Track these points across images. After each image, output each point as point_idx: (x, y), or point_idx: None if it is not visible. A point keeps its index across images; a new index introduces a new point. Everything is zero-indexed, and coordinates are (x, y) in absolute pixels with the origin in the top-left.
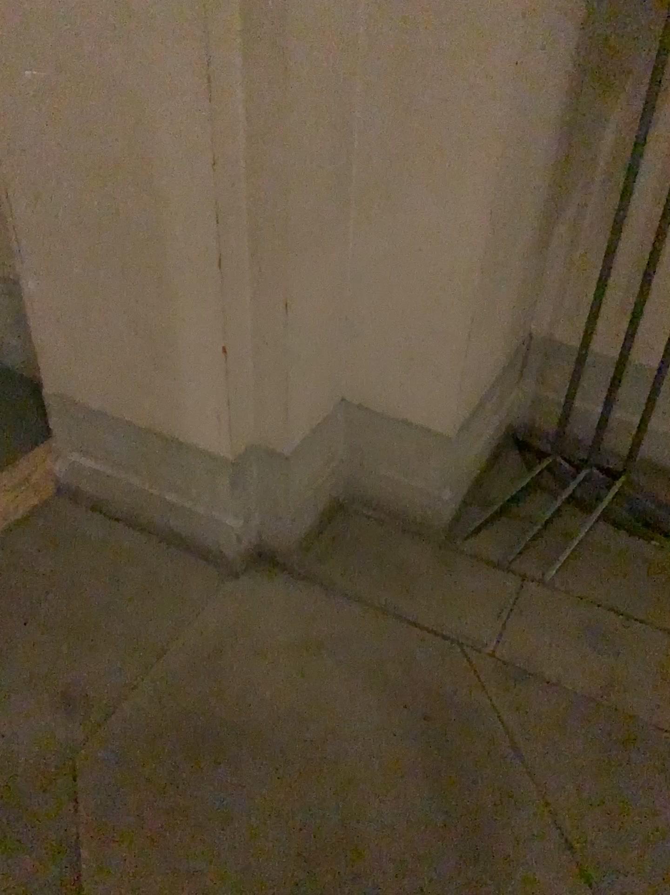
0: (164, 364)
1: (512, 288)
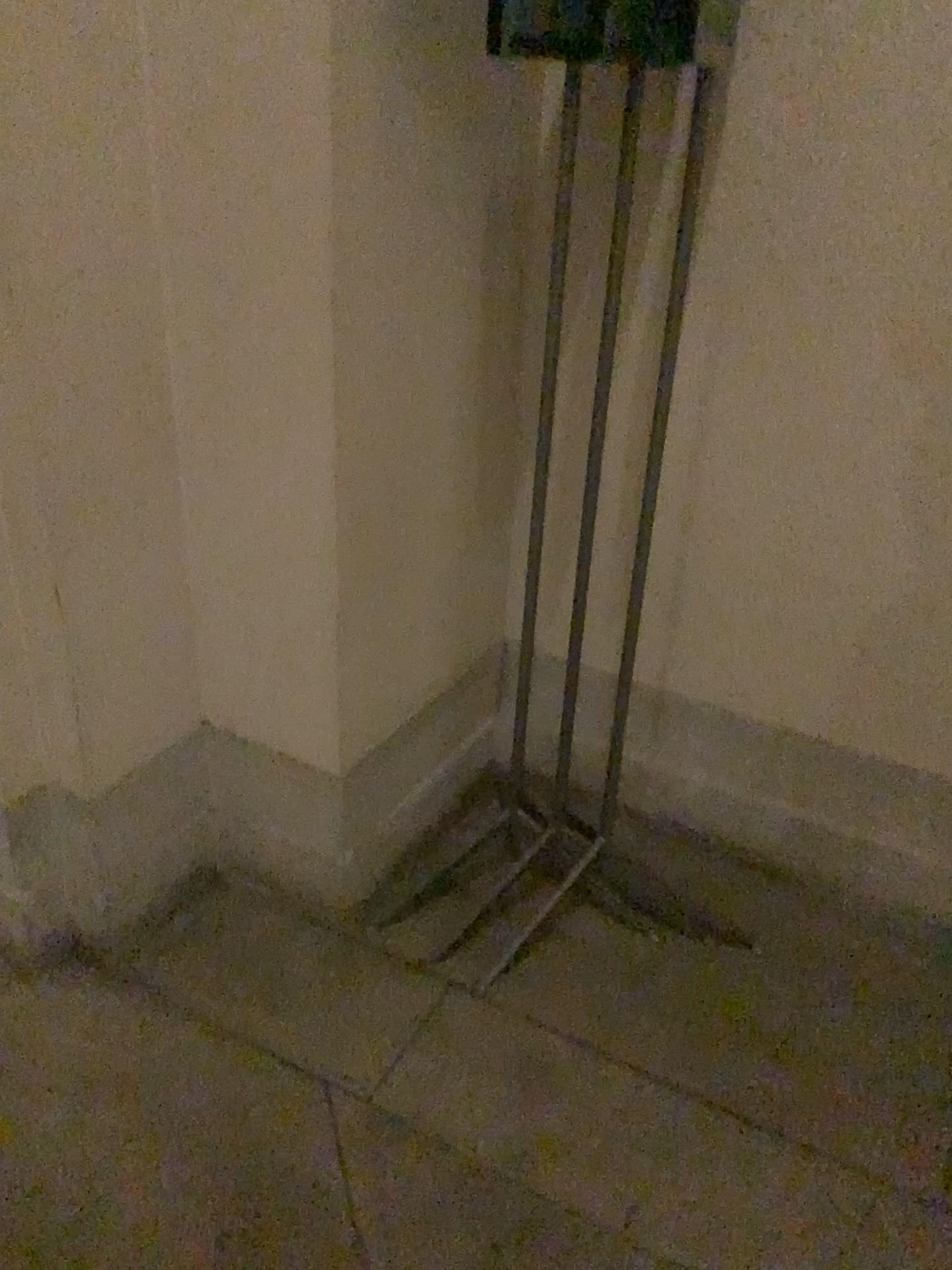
0: None
1: (427, 575)
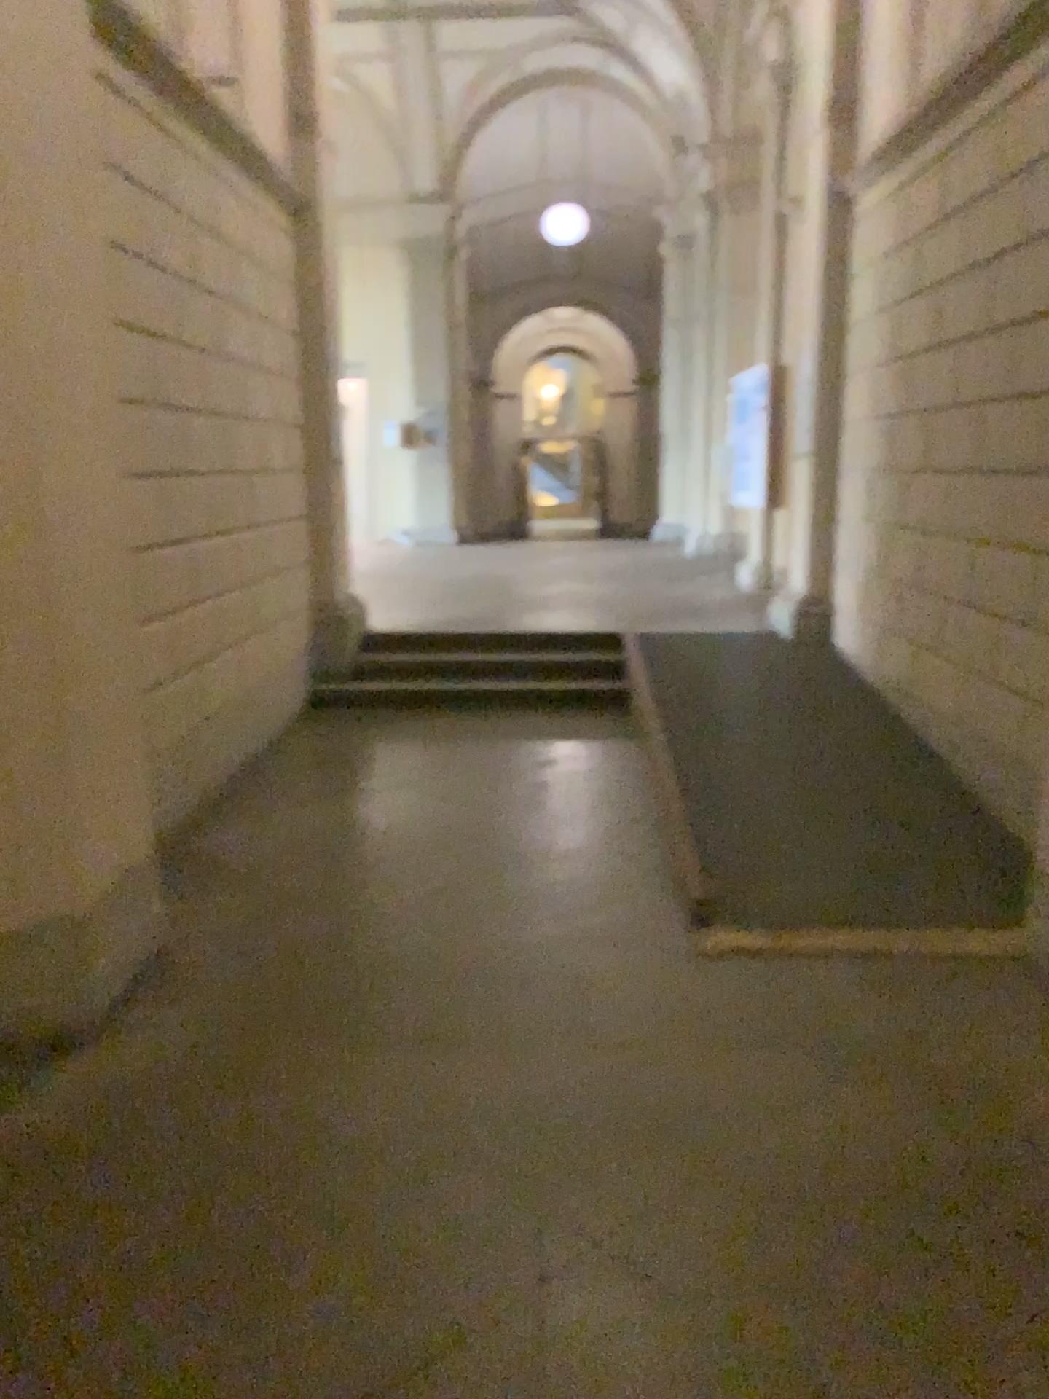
0: None
1: None
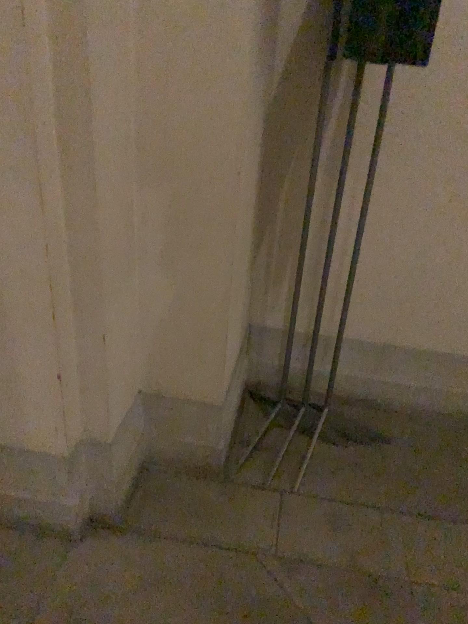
0: (12, 392)
1: (245, 299)
